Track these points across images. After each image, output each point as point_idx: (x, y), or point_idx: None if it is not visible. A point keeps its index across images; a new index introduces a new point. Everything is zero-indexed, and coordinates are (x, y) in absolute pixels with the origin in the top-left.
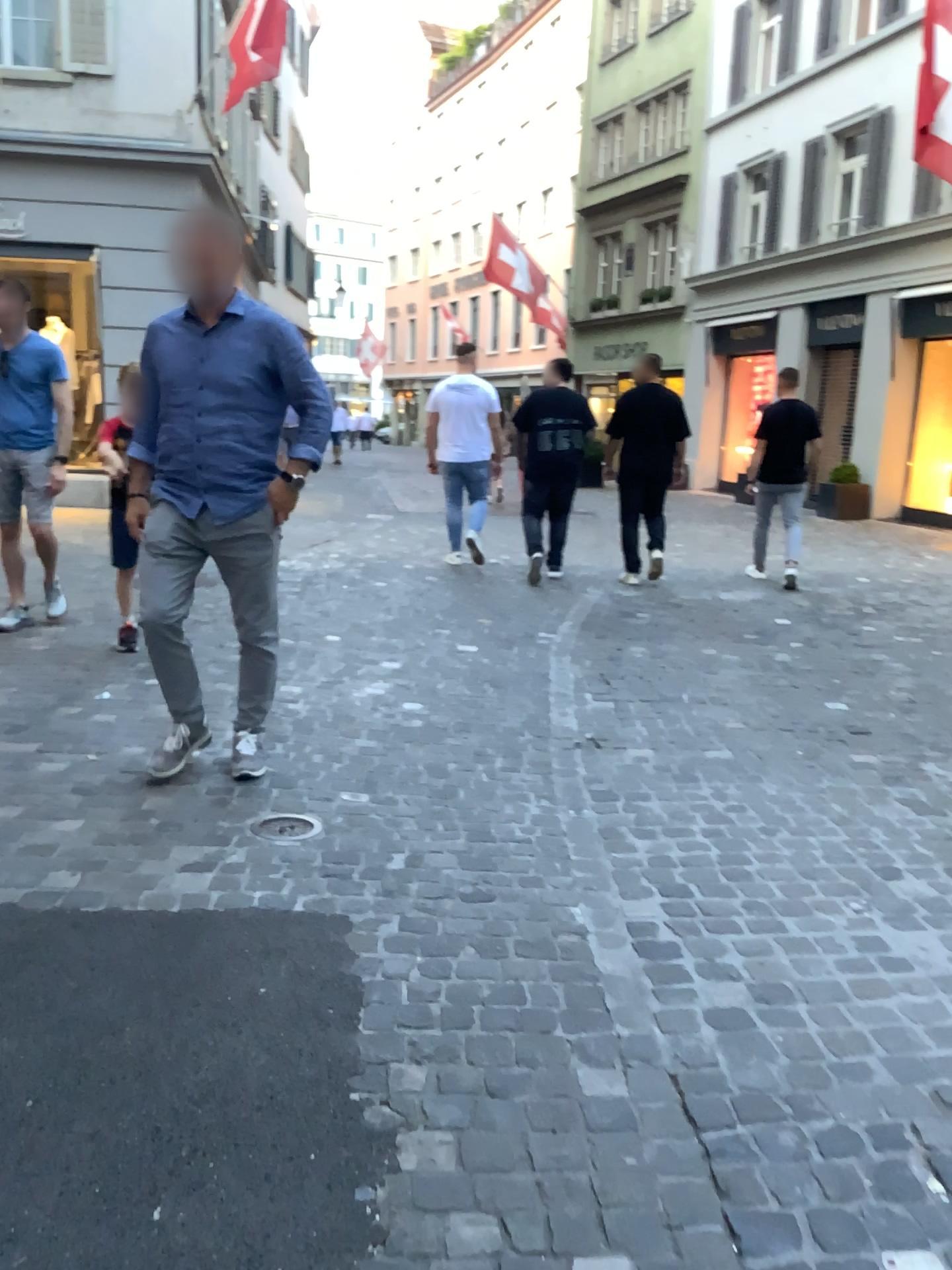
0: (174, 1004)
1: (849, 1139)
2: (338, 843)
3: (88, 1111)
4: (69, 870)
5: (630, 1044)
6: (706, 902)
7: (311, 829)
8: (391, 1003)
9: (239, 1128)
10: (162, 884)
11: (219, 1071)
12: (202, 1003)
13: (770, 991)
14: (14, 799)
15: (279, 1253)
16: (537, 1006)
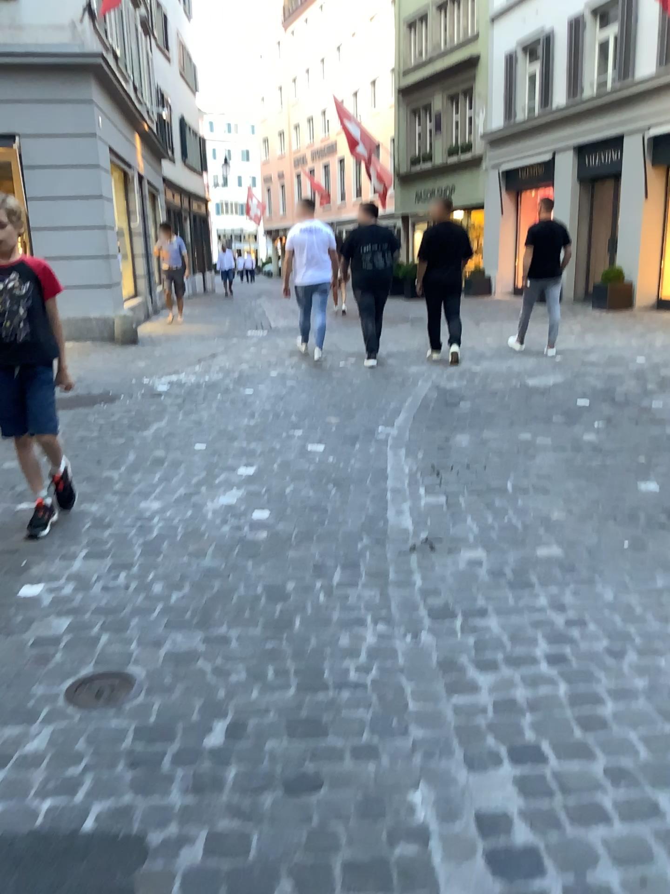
0: None
1: None
2: (154, 712)
3: None
4: None
5: None
6: (562, 773)
7: (129, 691)
8: None
9: None
10: None
11: None
12: None
13: None
14: None
15: None
16: None
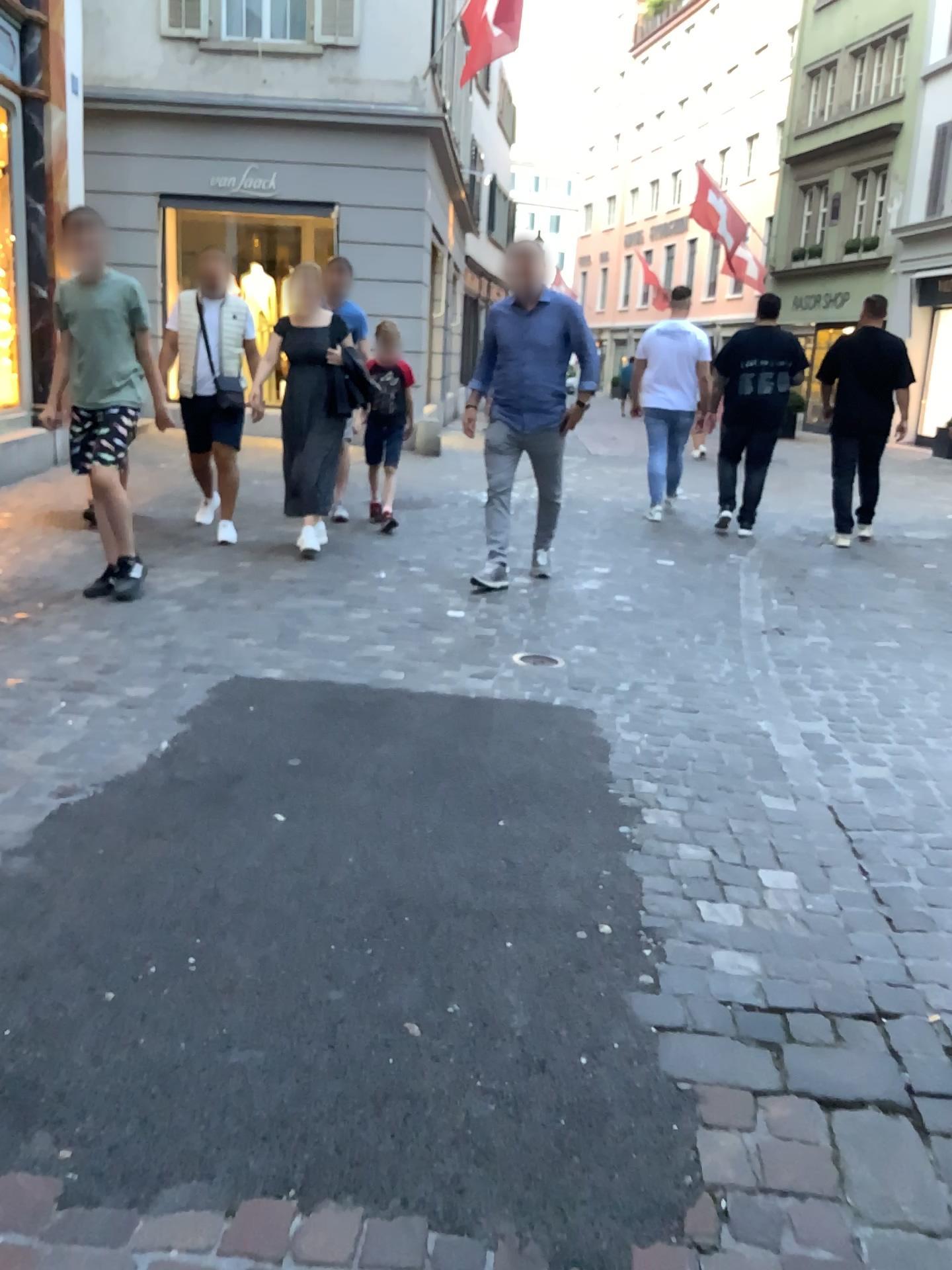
0: (487, 740)
1: (951, 843)
2: (581, 672)
3: (450, 779)
4: (394, 671)
5: (800, 789)
6: (864, 727)
7: (559, 663)
8: (632, 754)
9: (544, 796)
10: (462, 682)
11: (525, 772)
12: (506, 741)
13: (907, 773)
14: (341, 630)
15: (579, 846)
16: (734, 766)
